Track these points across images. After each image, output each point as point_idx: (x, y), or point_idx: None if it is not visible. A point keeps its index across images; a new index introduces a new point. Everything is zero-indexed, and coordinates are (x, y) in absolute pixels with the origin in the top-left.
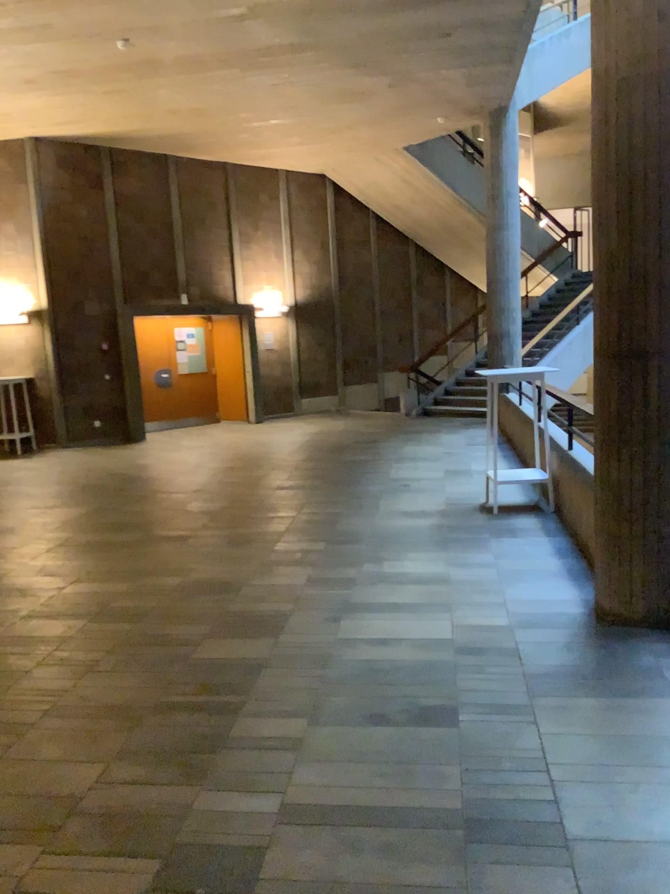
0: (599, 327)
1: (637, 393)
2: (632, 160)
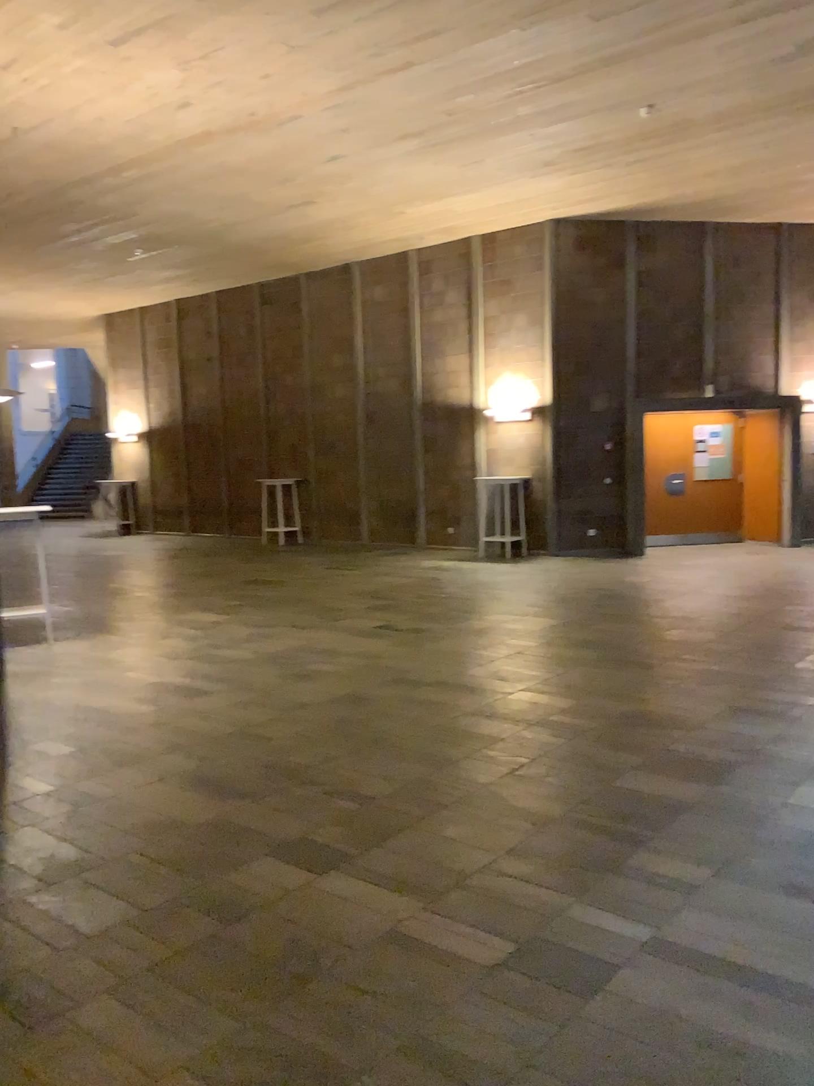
0: None
1: None
2: None
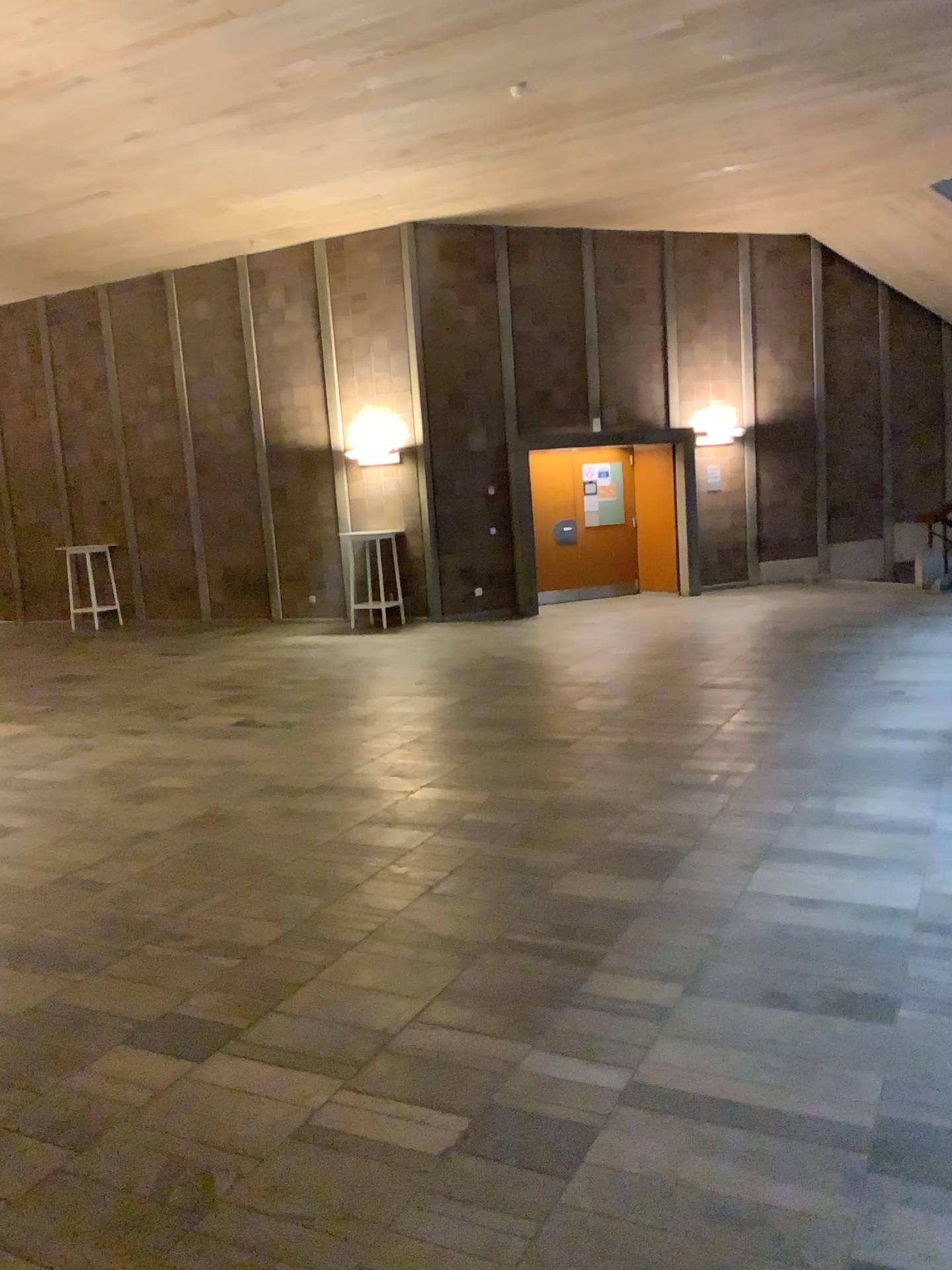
0: None
1: None
2: None
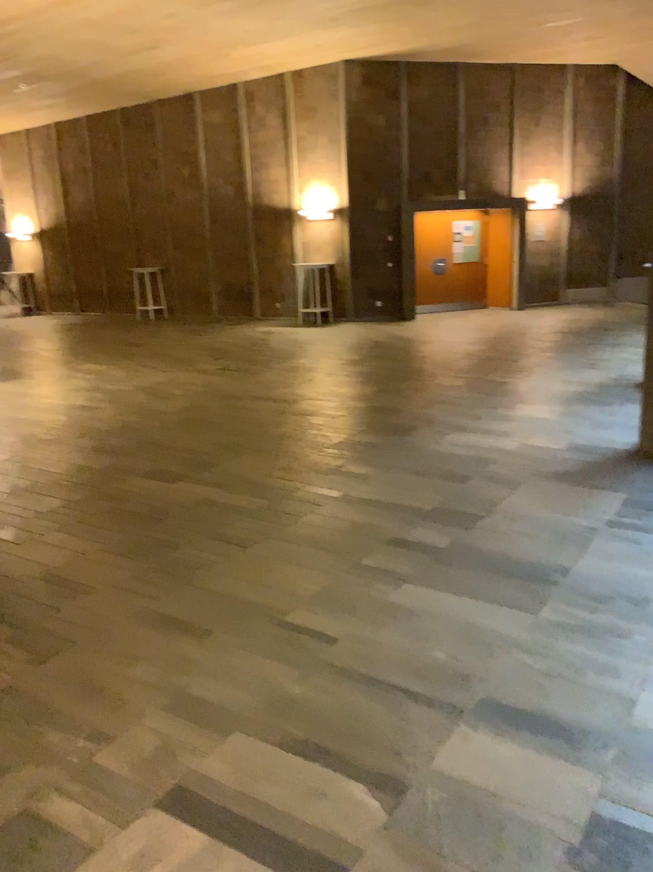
0: None
1: None
2: None
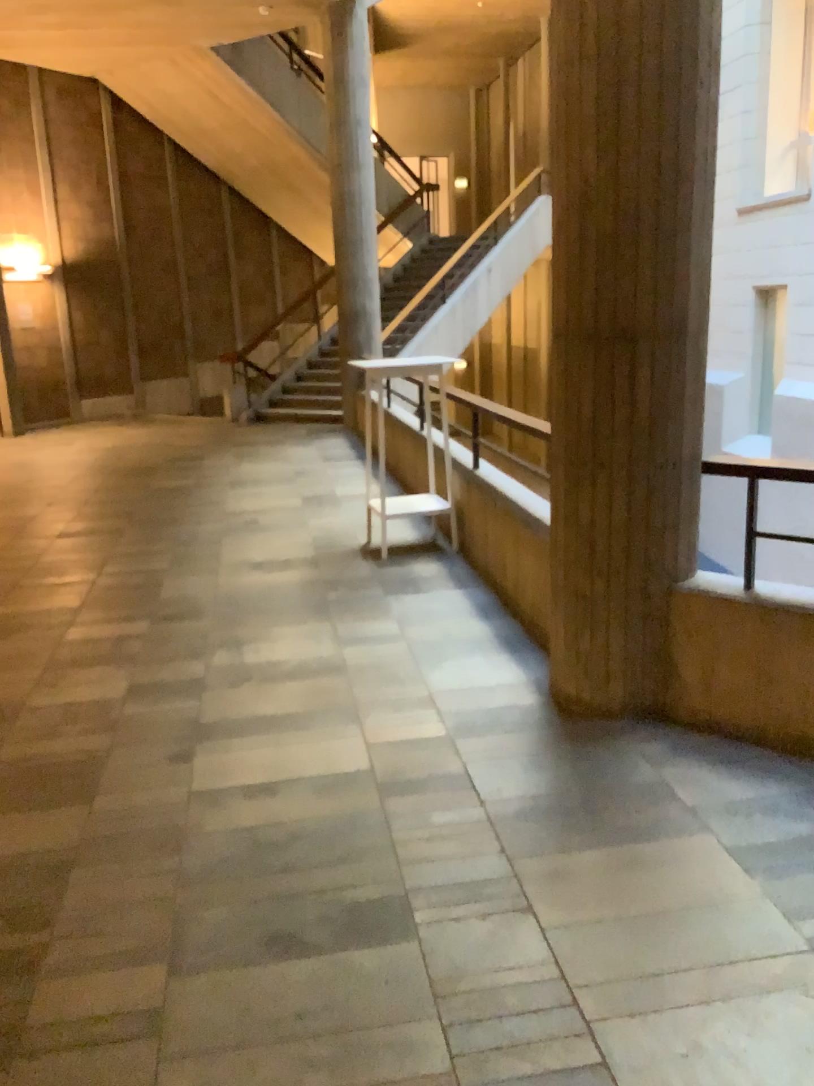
0: (570, 295)
1: (626, 393)
2: (625, 31)
